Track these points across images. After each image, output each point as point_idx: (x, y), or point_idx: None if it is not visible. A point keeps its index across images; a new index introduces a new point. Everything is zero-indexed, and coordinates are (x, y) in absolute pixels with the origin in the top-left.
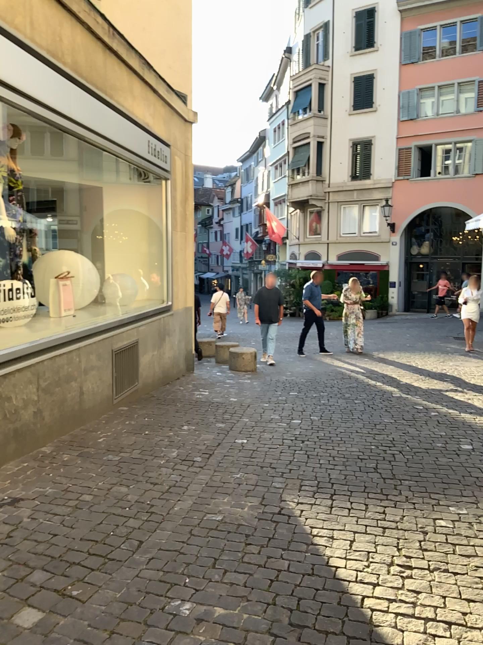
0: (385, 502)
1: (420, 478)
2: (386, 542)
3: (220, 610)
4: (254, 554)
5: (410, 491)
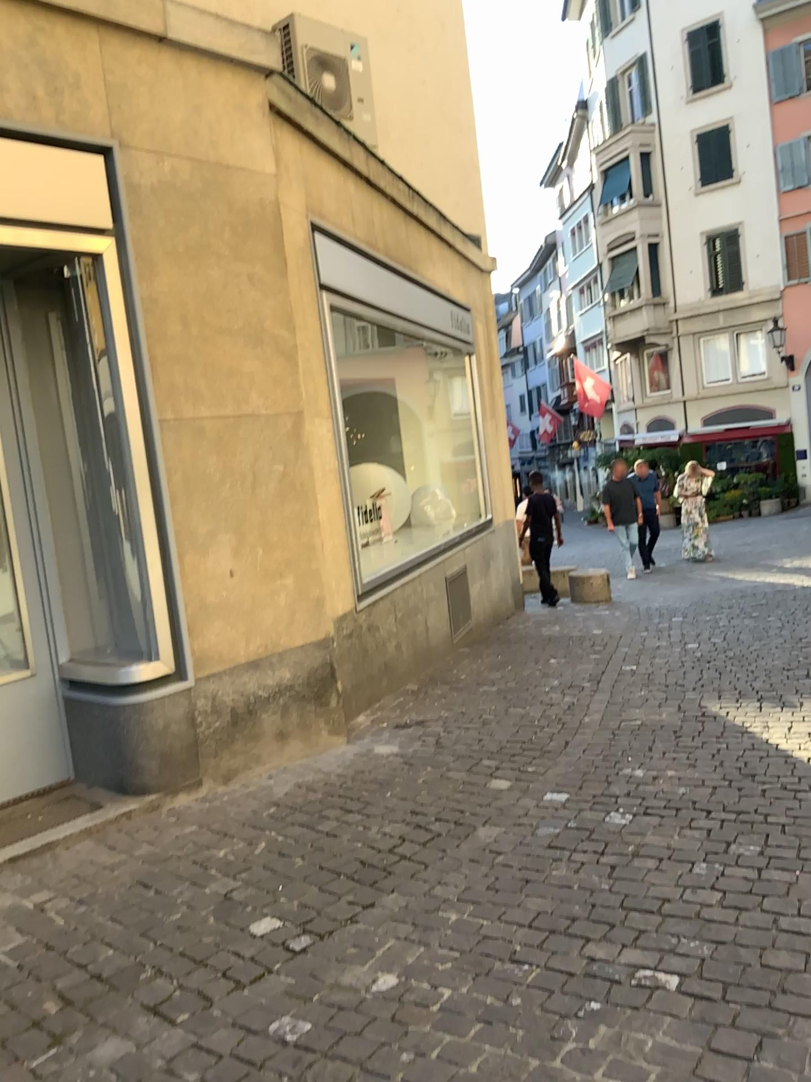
0: None
1: None
2: None
3: (673, 768)
4: (689, 738)
5: None
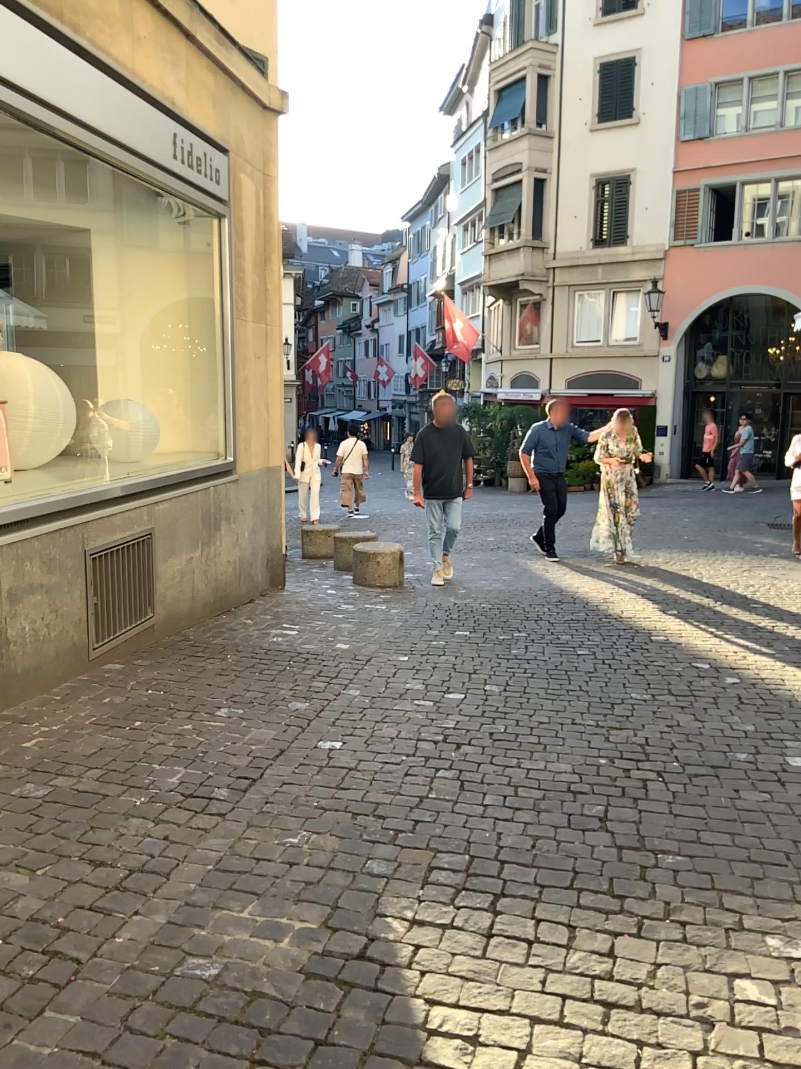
0: (615, 924)
1: (699, 852)
2: (608, 1062)
3: None
4: None
5: (675, 889)
